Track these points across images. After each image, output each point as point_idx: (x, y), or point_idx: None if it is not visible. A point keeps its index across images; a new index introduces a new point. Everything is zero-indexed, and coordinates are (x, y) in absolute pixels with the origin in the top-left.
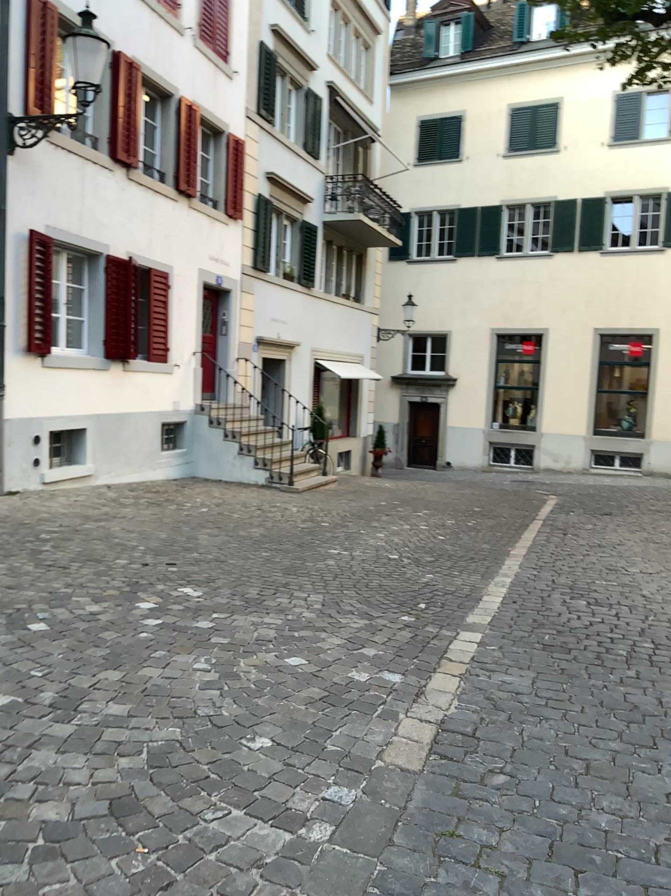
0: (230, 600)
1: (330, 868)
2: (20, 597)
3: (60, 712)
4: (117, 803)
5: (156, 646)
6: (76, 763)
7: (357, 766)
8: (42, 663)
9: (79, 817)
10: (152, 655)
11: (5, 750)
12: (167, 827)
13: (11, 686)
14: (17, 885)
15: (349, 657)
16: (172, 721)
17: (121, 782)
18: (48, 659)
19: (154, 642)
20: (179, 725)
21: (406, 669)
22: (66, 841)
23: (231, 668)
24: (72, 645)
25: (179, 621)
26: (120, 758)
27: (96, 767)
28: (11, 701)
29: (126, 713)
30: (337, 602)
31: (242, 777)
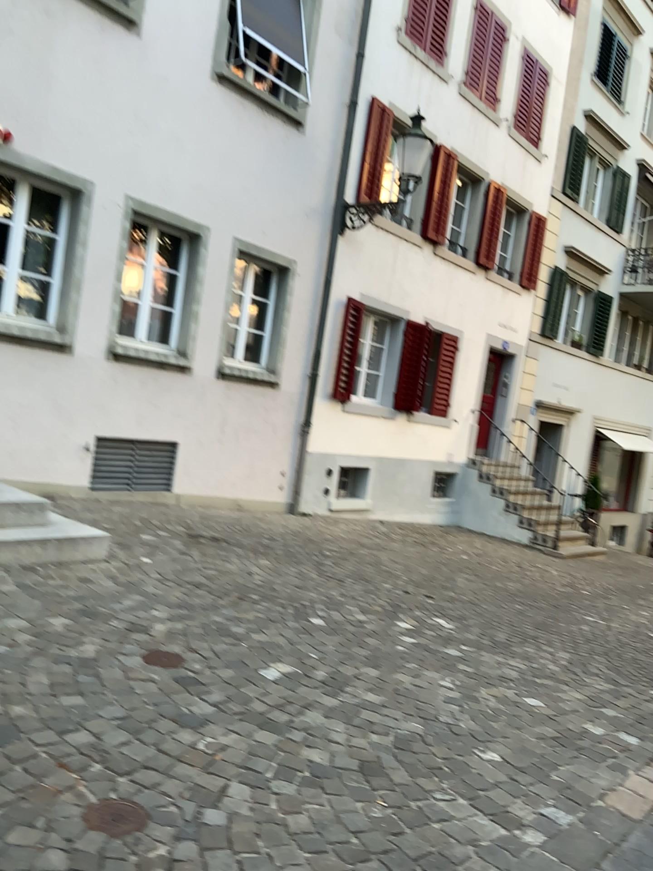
0: (478, 636)
1: (537, 865)
2: (305, 596)
3: (329, 687)
4: (367, 762)
5: (409, 658)
6: (339, 725)
7: (576, 797)
8: (319, 649)
9: (338, 763)
10: (406, 663)
11: (289, 703)
12: (404, 790)
13: (295, 659)
14: (291, 794)
15: (585, 709)
16: (416, 717)
17: (372, 749)
18: (324, 647)
19: (408, 654)
20: (422, 721)
21: (642, 732)
22: (327, 776)
23: (472, 690)
24: (342, 641)
25: (431, 643)
26: (372, 731)
27: (354, 733)
28: (294, 670)
29: (380, 701)
30: (583, 661)
31: (470, 774)
